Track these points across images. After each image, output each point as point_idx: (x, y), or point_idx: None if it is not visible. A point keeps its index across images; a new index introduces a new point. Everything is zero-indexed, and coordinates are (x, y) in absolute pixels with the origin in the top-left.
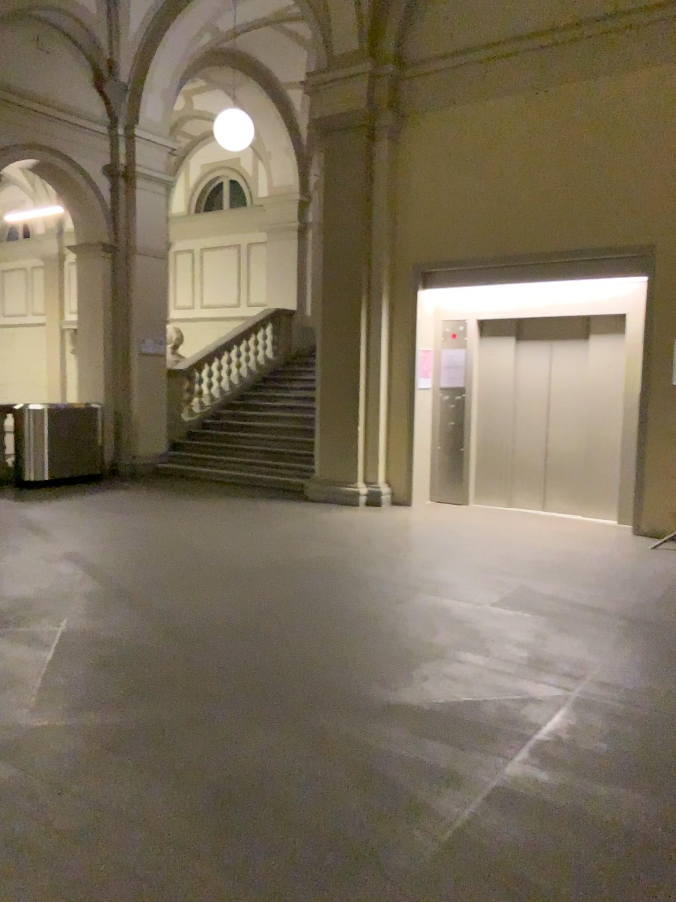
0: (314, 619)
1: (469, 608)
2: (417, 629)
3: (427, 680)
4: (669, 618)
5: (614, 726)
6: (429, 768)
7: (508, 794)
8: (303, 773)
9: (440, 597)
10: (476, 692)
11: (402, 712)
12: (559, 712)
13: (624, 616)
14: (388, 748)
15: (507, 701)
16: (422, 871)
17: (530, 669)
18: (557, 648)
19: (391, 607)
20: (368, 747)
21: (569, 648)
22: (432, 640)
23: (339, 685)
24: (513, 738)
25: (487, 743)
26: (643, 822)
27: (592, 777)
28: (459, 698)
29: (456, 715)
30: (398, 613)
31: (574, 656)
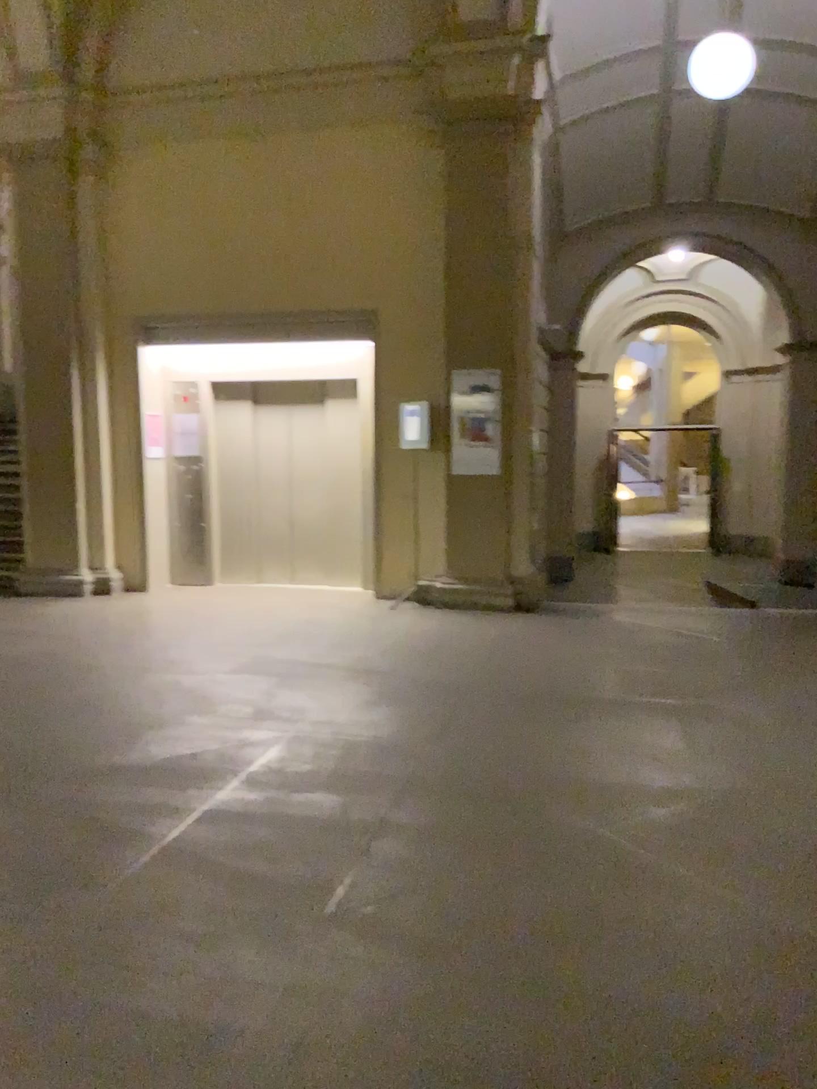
0: (29, 707)
1: (198, 678)
2: (144, 702)
3: (149, 741)
4: (387, 665)
5: (318, 751)
6: (145, 804)
7: (217, 811)
8: (20, 826)
9: (170, 672)
10: (197, 744)
11: (122, 768)
12: (272, 748)
13: (347, 668)
14: (106, 796)
15: (226, 747)
16: (134, 870)
17: (251, 720)
18: (280, 701)
19: (116, 687)
20: (86, 798)
21: (292, 699)
22: (158, 710)
23: (57, 757)
24: (227, 772)
25: (203, 780)
26: (326, 810)
27: (292, 788)
28: (180, 750)
29: (175, 763)
30: (124, 691)
31: (294, 705)
